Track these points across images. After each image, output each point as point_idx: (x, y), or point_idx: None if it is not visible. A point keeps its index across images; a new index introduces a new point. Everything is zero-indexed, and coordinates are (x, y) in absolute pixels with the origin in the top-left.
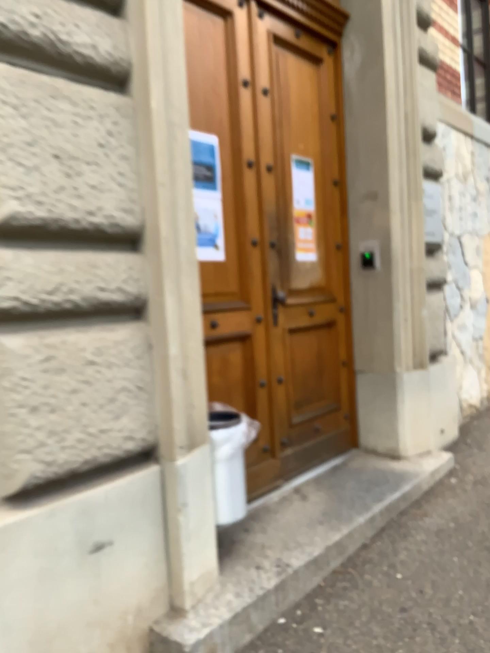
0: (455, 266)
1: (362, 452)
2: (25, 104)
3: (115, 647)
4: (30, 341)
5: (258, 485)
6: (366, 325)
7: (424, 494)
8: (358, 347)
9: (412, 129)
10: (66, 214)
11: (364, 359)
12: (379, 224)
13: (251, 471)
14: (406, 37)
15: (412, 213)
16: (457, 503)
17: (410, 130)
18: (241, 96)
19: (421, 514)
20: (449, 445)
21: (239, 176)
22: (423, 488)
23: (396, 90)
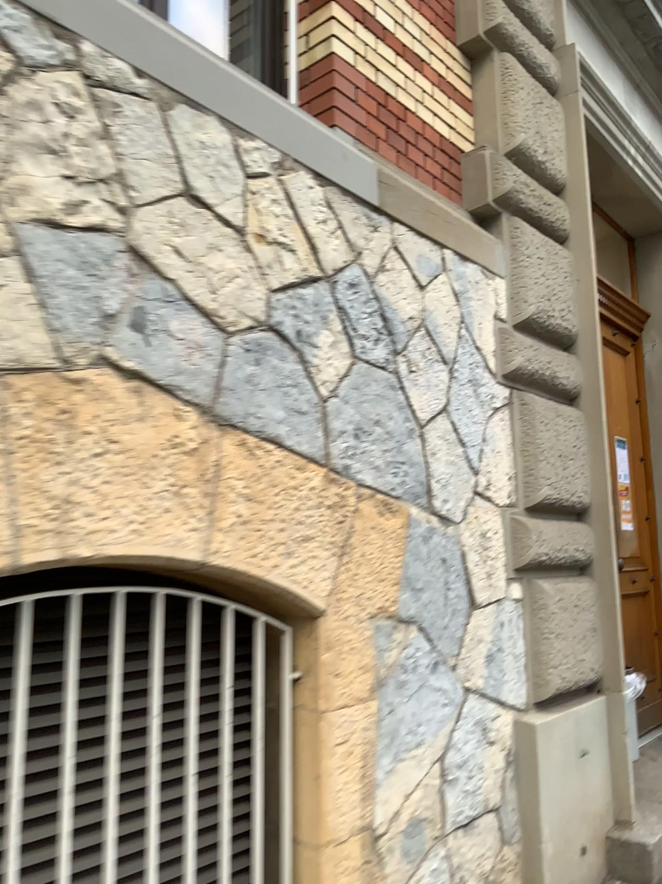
0: None
1: None
2: (545, 420)
3: (593, 843)
4: (548, 586)
5: None
6: None
7: None
8: None
9: None
10: (565, 495)
11: None
12: None
13: None
14: None
15: None
16: None
17: None
18: None
19: None
20: None
21: None
22: None
23: None
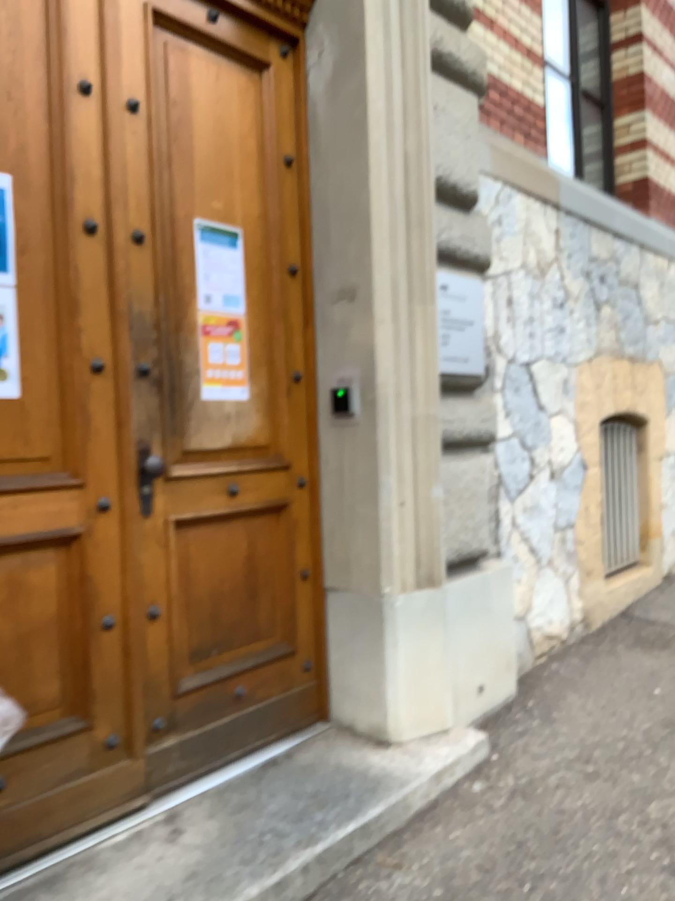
0: (518, 411)
1: (327, 731)
2: None
3: None
4: None
5: (88, 811)
6: (339, 510)
7: (411, 820)
8: (327, 548)
9: (416, 183)
10: None
11: (336, 569)
12: (359, 341)
13: (72, 787)
14: (409, 30)
15: (415, 324)
16: (463, 843)
17: (415, 184)
18: (72, 109)
19: (389, 867)
20: (492, 712)
21: (61, 250)
22: (406, 811)
23: (386, 115)
